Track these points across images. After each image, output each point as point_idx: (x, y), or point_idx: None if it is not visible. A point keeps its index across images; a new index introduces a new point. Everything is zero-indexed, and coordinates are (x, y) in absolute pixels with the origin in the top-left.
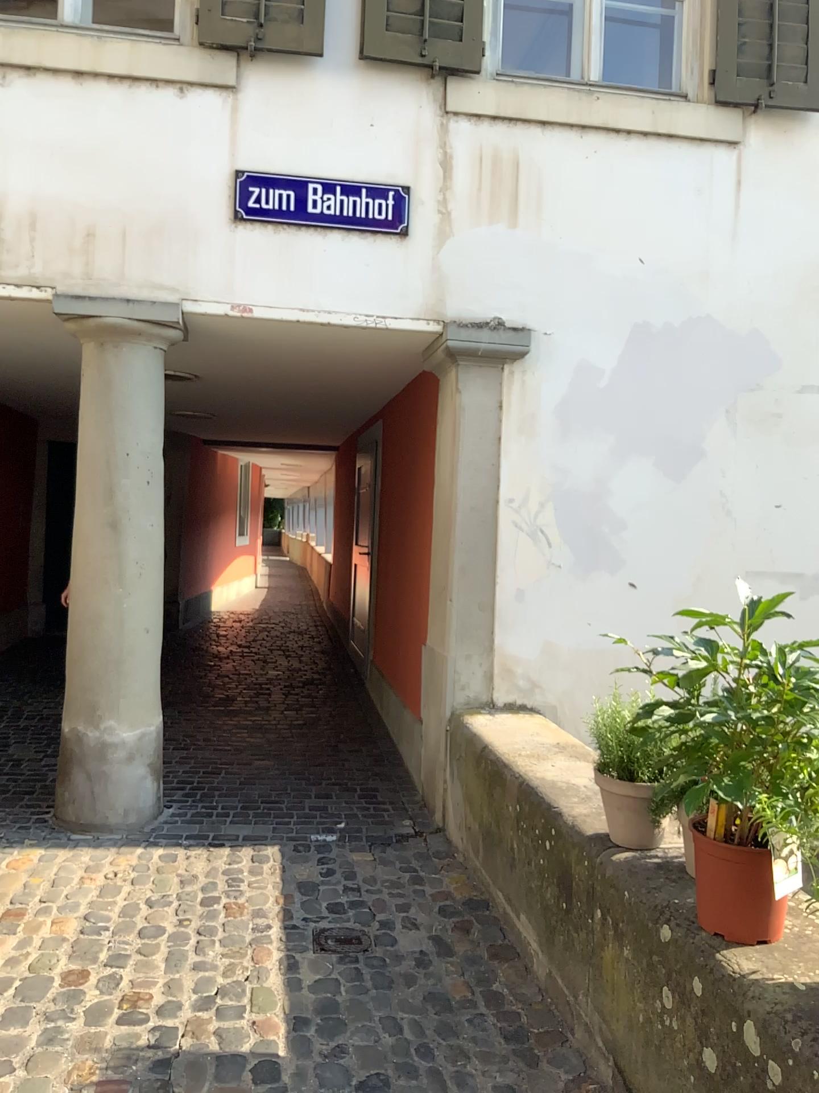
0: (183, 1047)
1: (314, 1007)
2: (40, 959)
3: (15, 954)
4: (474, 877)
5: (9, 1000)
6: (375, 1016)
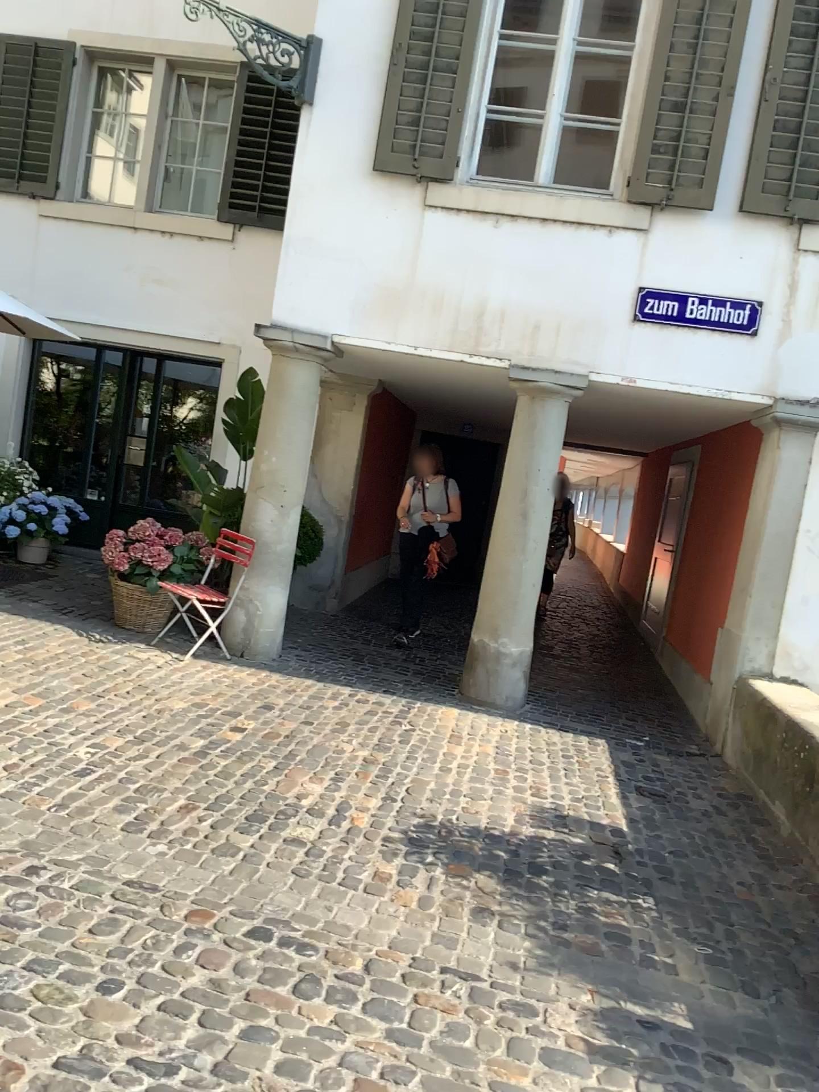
0: (572, 812)
1: (641, 816)
2: (481, 760)
3: (466, 756)
4: (742, 783)
5: (472, 773)
6: (678, 827)
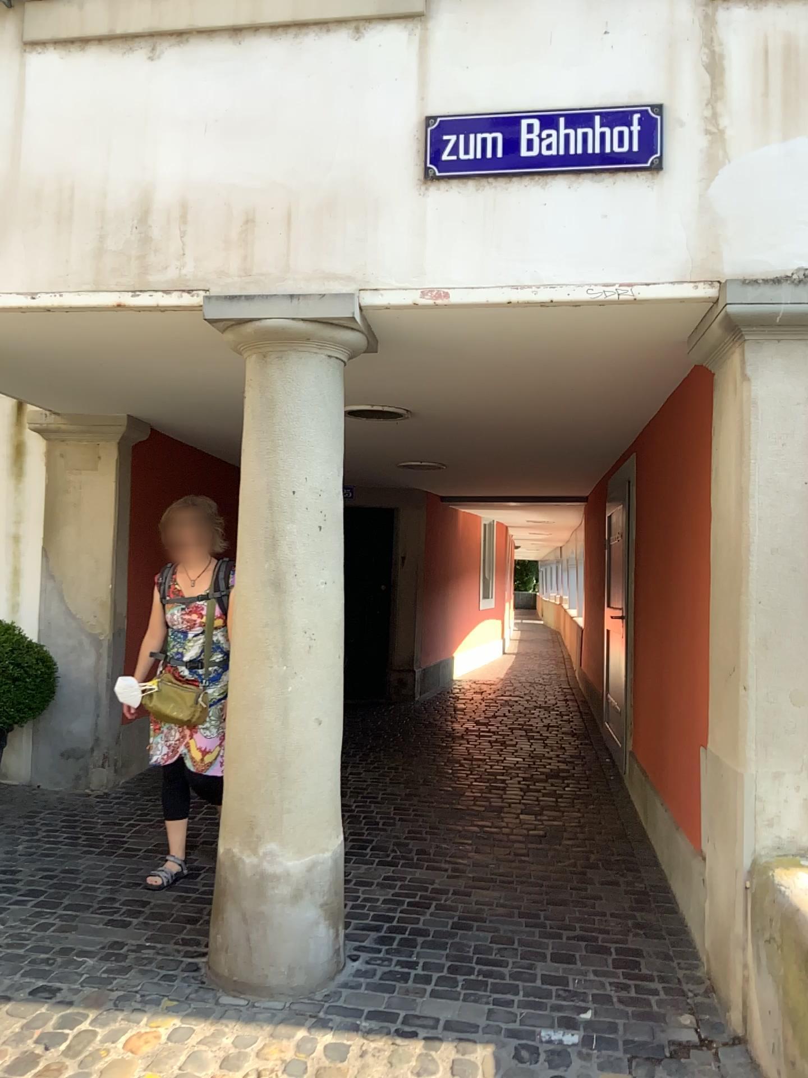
0: None
1: None
2: None
3: None
4: None
5: None
6: None
